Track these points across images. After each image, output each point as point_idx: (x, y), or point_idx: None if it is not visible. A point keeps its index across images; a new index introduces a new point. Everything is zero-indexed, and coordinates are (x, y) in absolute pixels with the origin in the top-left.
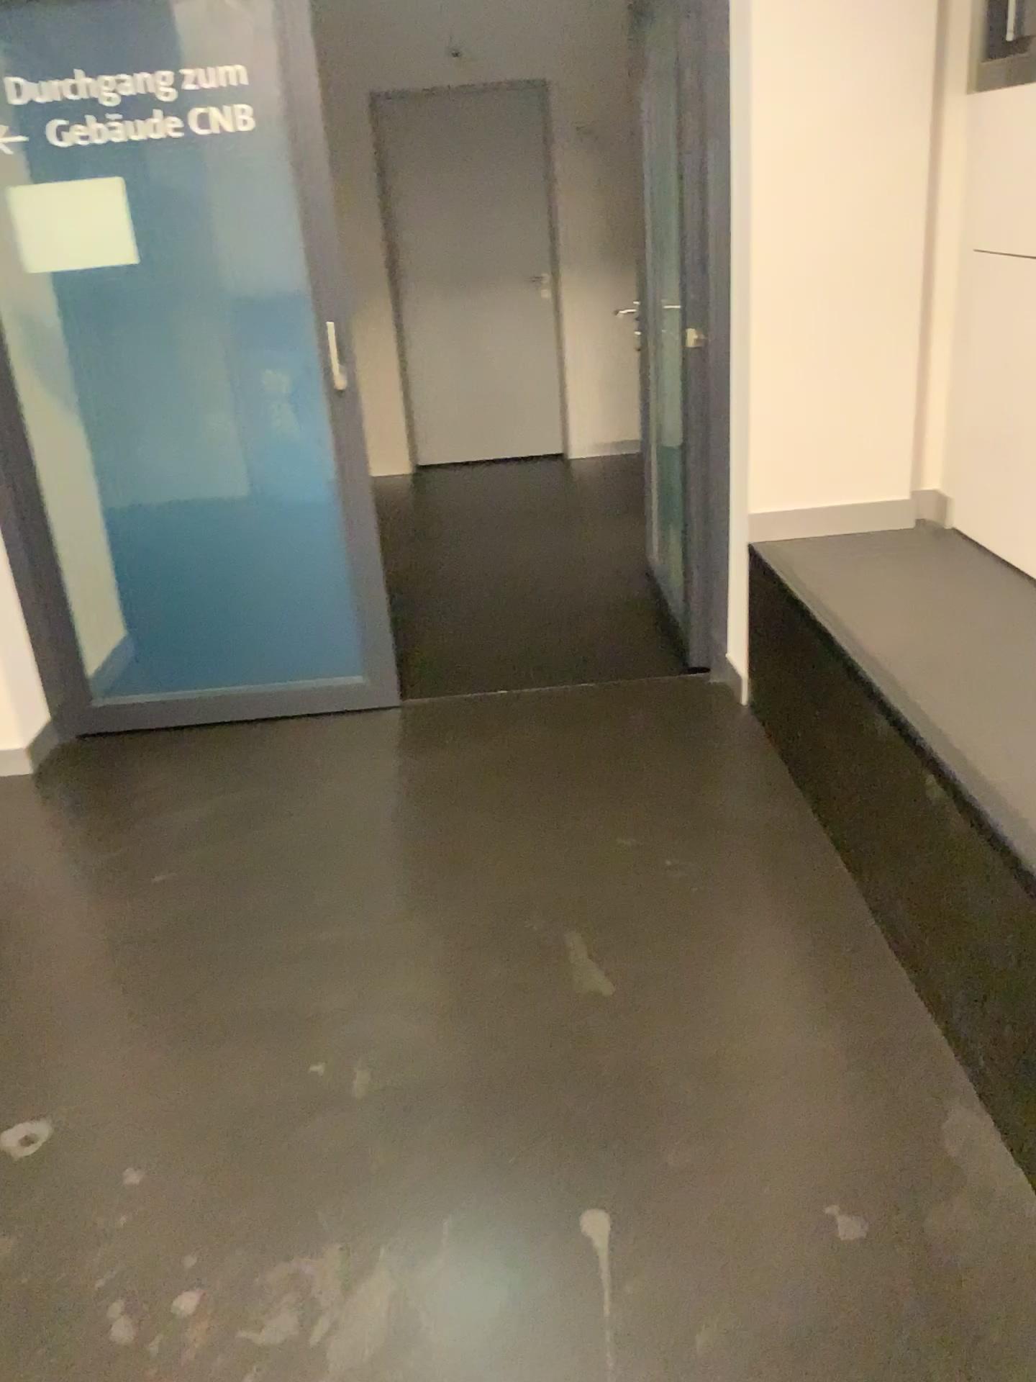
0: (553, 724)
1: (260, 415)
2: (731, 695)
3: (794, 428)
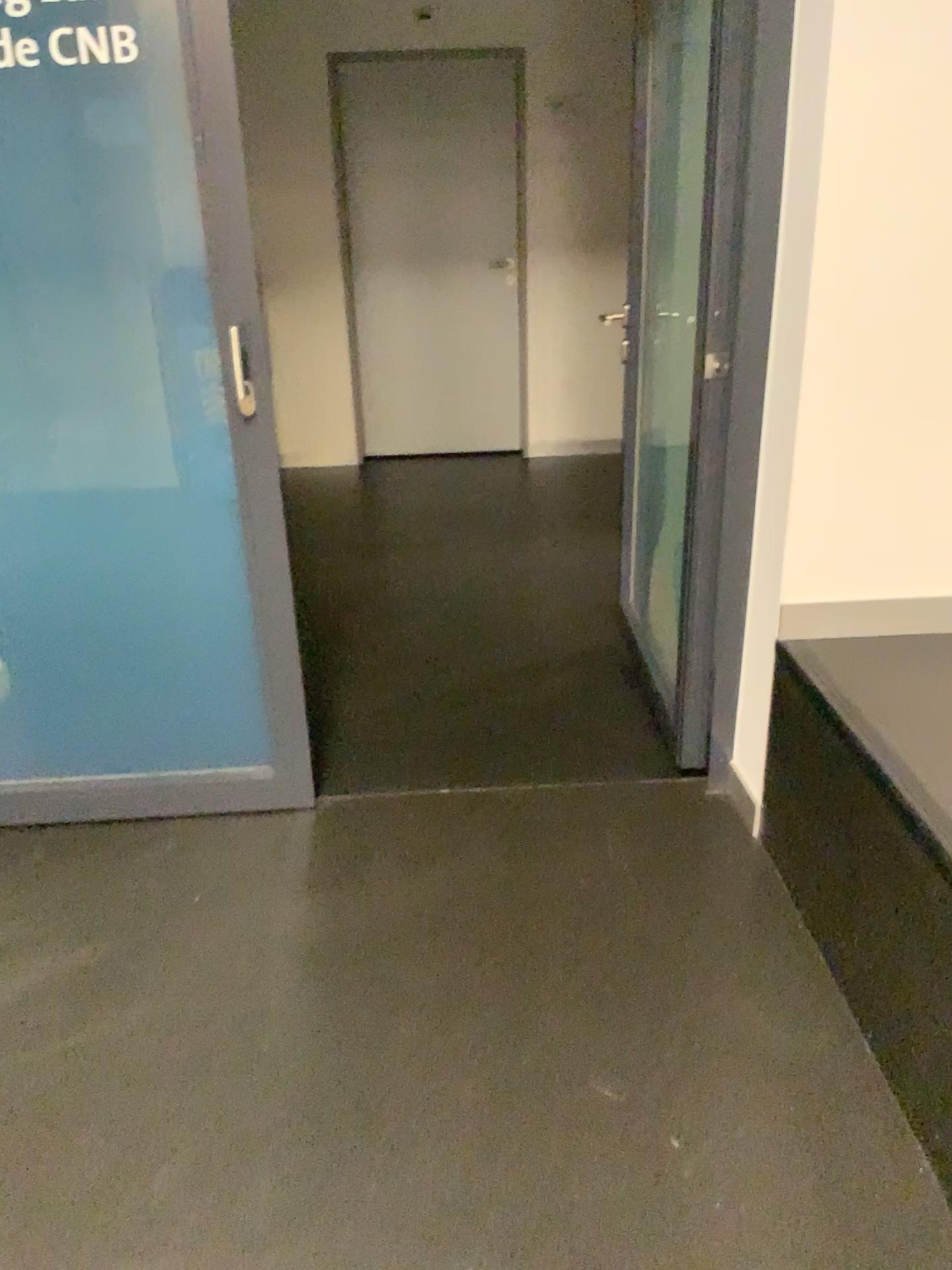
0: (508, 854)
1: (144, 445)
2: (735, 824)
3: (848, 501)
